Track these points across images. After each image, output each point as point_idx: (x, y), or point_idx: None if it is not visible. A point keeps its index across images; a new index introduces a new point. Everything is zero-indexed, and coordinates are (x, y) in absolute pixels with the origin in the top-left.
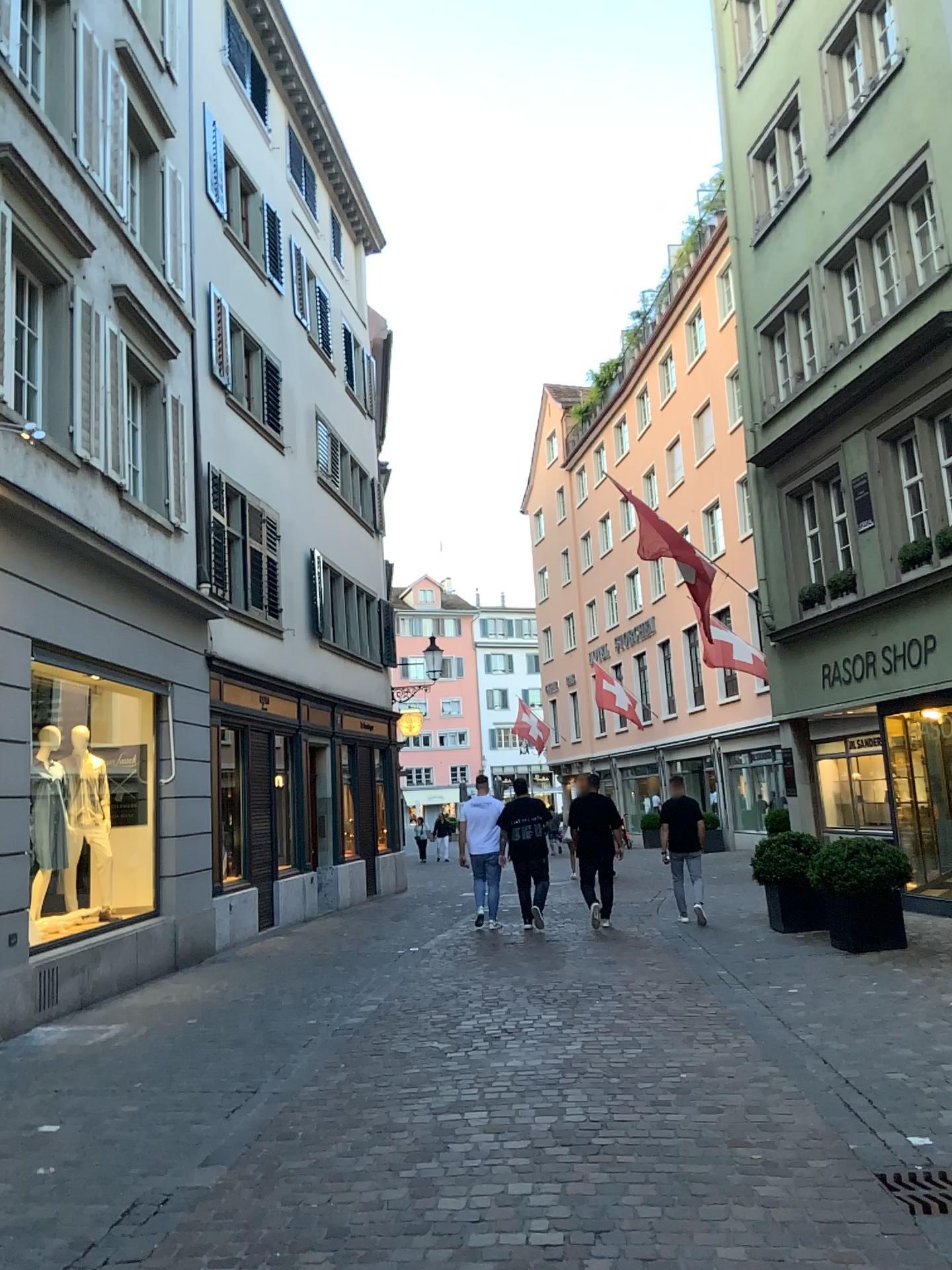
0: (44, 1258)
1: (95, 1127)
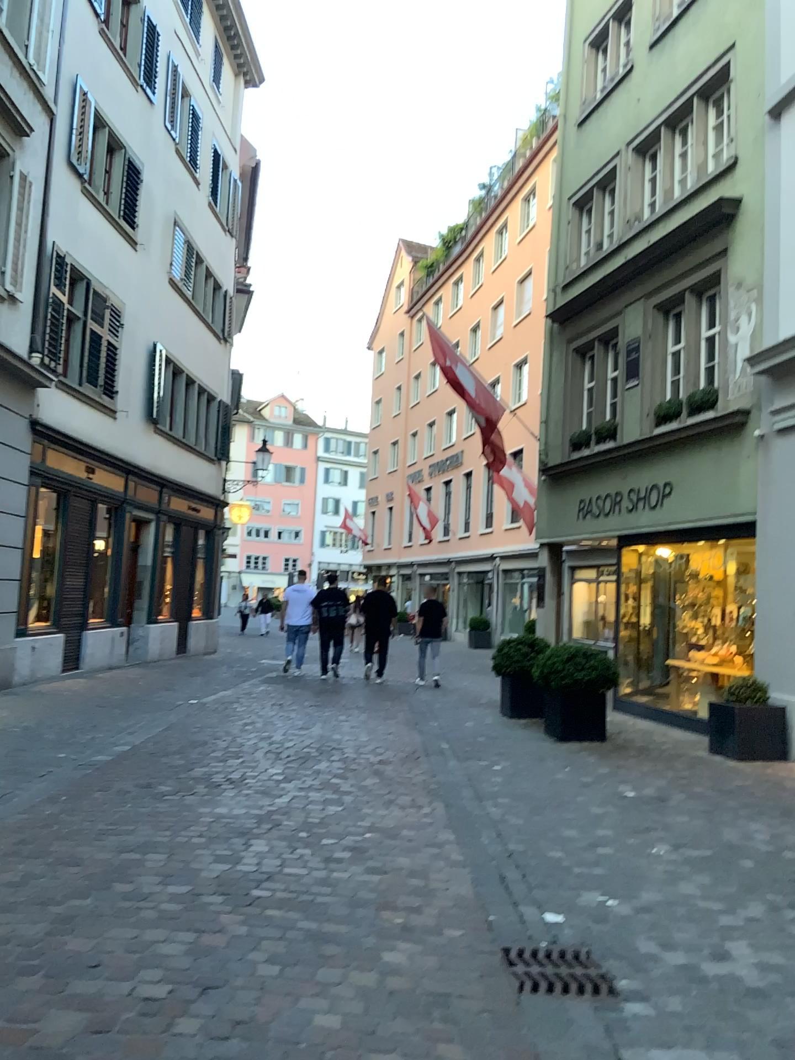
0: None
1: None
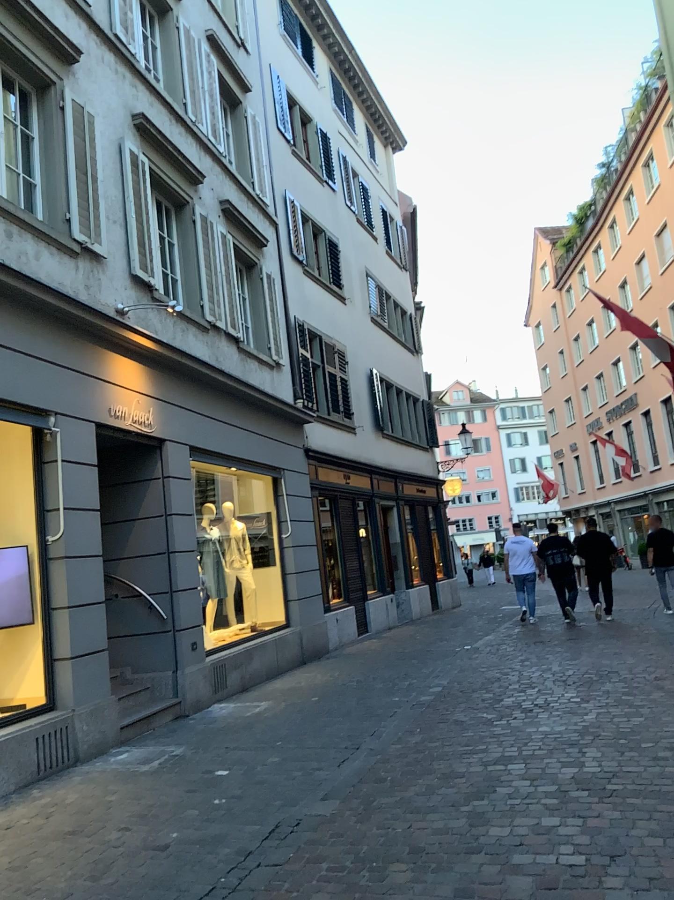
0: (219, 860)
1: (250, 772)
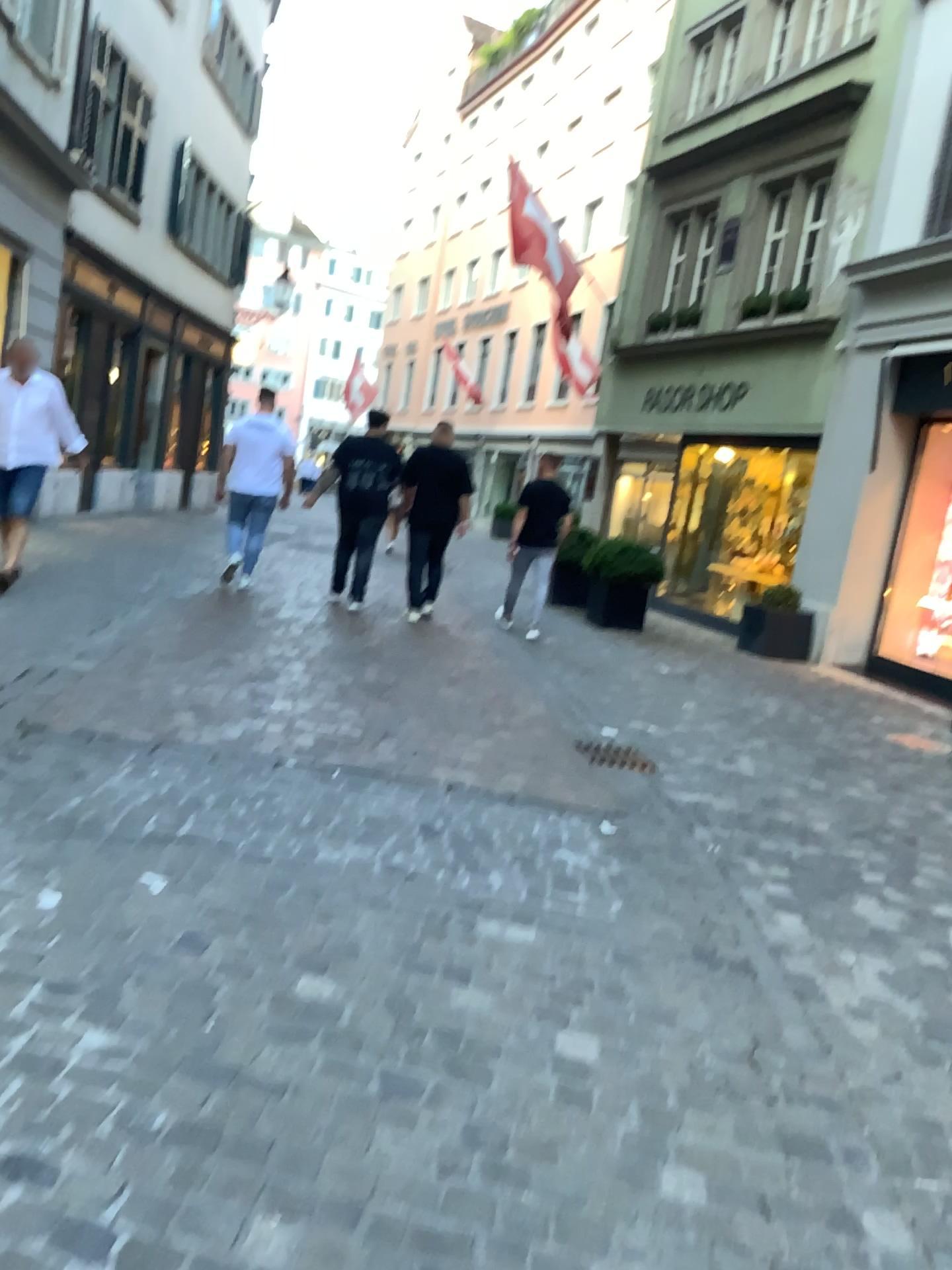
0: None
1: None
